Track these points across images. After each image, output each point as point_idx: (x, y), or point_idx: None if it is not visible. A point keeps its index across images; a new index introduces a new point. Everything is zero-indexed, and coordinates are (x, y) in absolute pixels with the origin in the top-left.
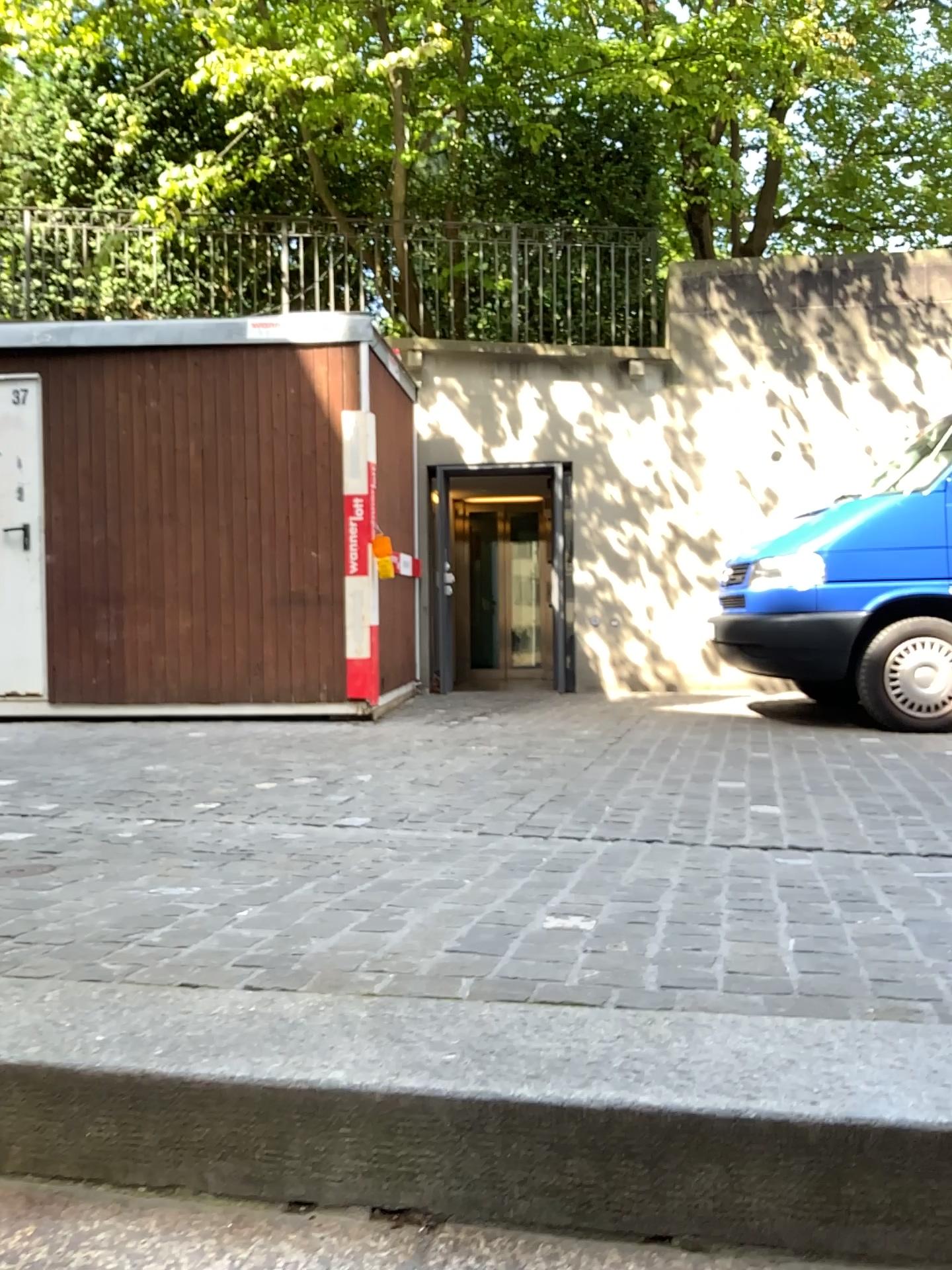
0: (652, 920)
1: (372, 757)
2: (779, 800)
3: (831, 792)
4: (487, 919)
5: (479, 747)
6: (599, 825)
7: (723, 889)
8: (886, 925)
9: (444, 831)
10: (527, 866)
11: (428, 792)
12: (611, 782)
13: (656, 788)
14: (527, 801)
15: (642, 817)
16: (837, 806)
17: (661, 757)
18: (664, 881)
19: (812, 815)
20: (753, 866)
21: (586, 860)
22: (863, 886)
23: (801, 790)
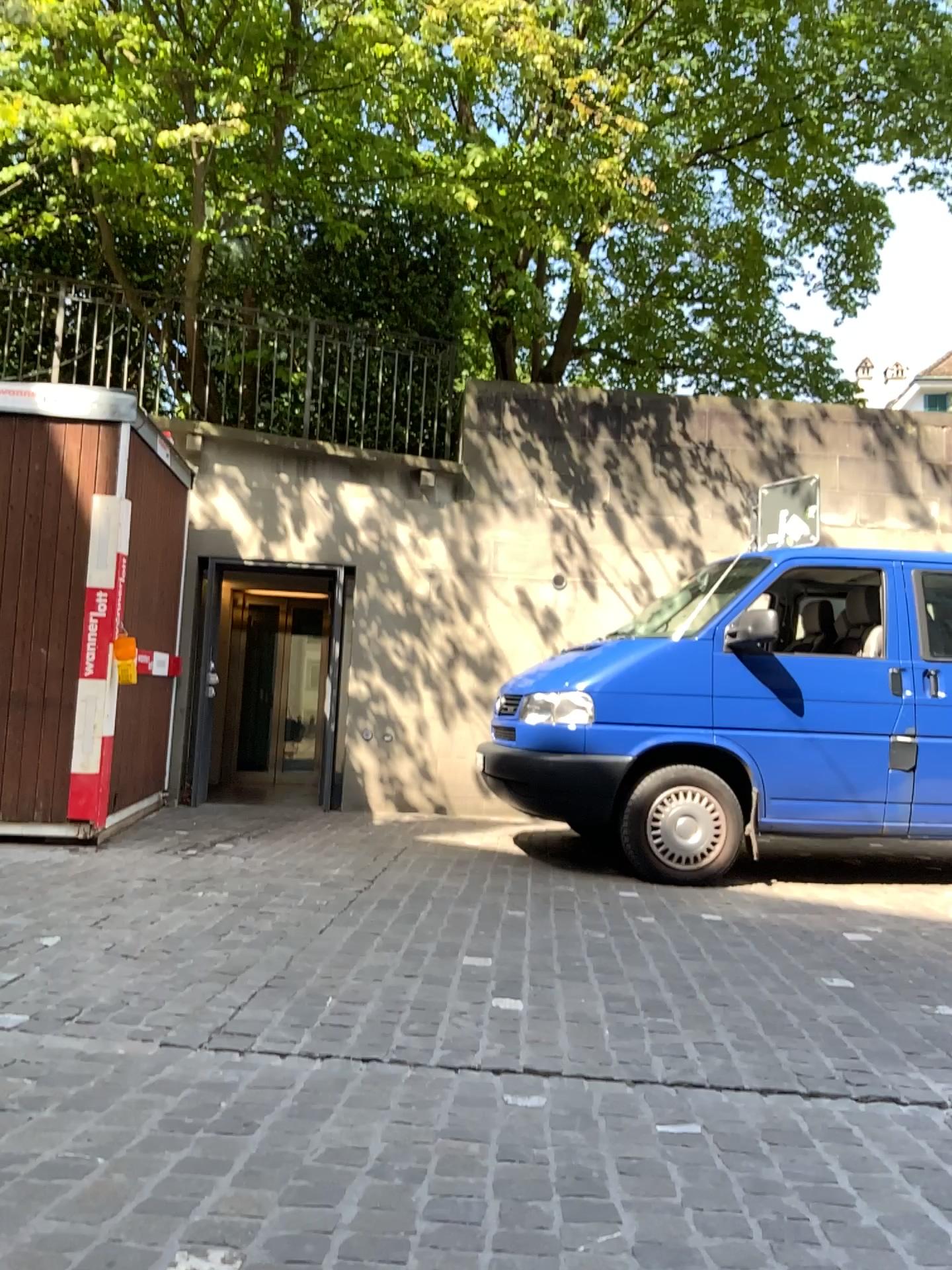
0: (318, 1255)
1: (72, 906)
2: (524, 992)
3: (581, 979)
4: (89, 1261)
5: (206, 895)
6: (308, 1036)
7: (425, 1177)
8: (611, 1262)
9: (112, 1046)
10: (193, 1124)
11: (118, 971)
12: (344, 955)
13: (392, 966)
14: (235, 989)
15: (364, 1019)
16: (585, 1005)
17: (409, 915)
18: (358, 1156)
19: (556, 1021)
20: (472, 1122)
21: (272, 1109)
22: (594, 1167)
23: (550, 976)
